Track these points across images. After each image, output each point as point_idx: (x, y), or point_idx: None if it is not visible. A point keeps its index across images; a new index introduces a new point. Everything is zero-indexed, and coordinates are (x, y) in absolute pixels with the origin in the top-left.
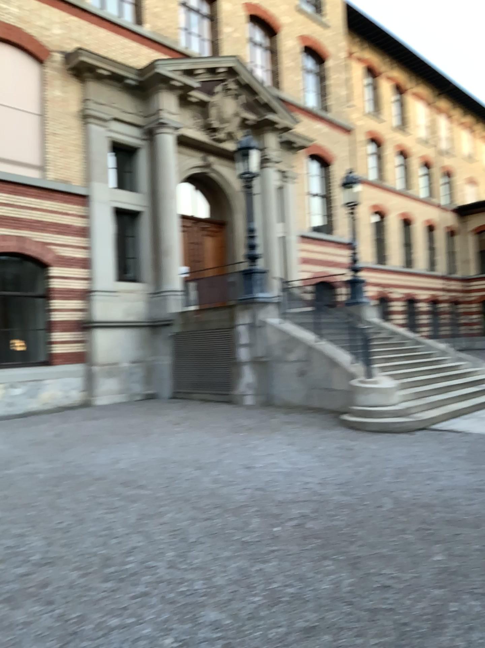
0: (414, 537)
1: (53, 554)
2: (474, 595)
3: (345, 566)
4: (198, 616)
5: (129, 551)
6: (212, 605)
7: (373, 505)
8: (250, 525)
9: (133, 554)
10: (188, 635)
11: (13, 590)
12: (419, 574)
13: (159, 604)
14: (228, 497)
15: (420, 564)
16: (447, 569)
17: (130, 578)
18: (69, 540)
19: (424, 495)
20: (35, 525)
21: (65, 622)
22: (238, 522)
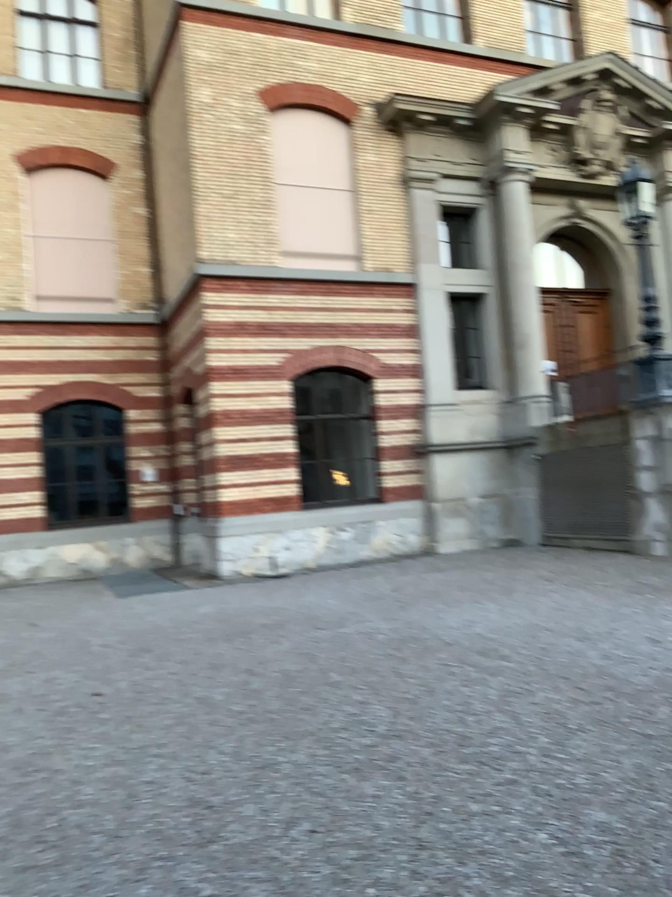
0: None
1: (403, 727)
2: None
3: None
4: (585, 816)
5: (494, 732)
6: (604, 806)
7: None
8: (658, 715)
9: (498, 736)
10: (573, 835)
11: (362, 760)
12: None
13: (534, 796)
14: (626, 677)
15: None
16: None
17: (496, 763)
18: (420, 713)
19: None
20: (380, 693)
21: (423, 801)
22: (640, 710)
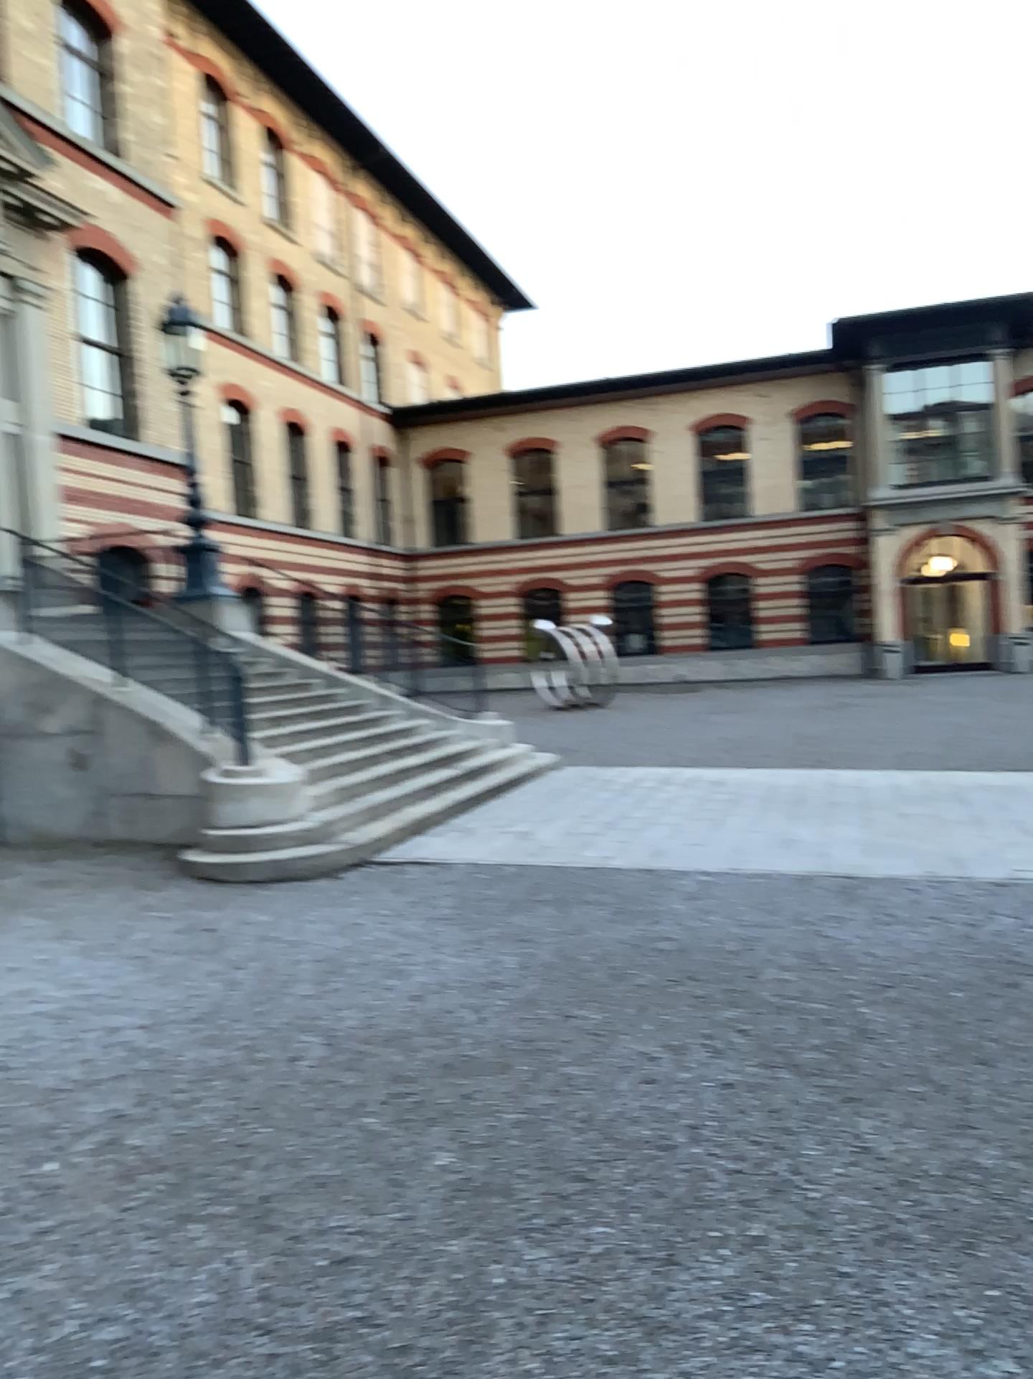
0: (389, 1121)
1: None
2: (541, 1237)
3: (240, 1234)
4: None
5: None
6: None
7: (283, 1060)
8: None
9: None
10: None
11: None
12: (416, 1212)
13: None
14: None
15: (413, 1188)
16: (473, 1185)
17: None
18: None
19: (391, 1017)
20: None
21: None
22: None
